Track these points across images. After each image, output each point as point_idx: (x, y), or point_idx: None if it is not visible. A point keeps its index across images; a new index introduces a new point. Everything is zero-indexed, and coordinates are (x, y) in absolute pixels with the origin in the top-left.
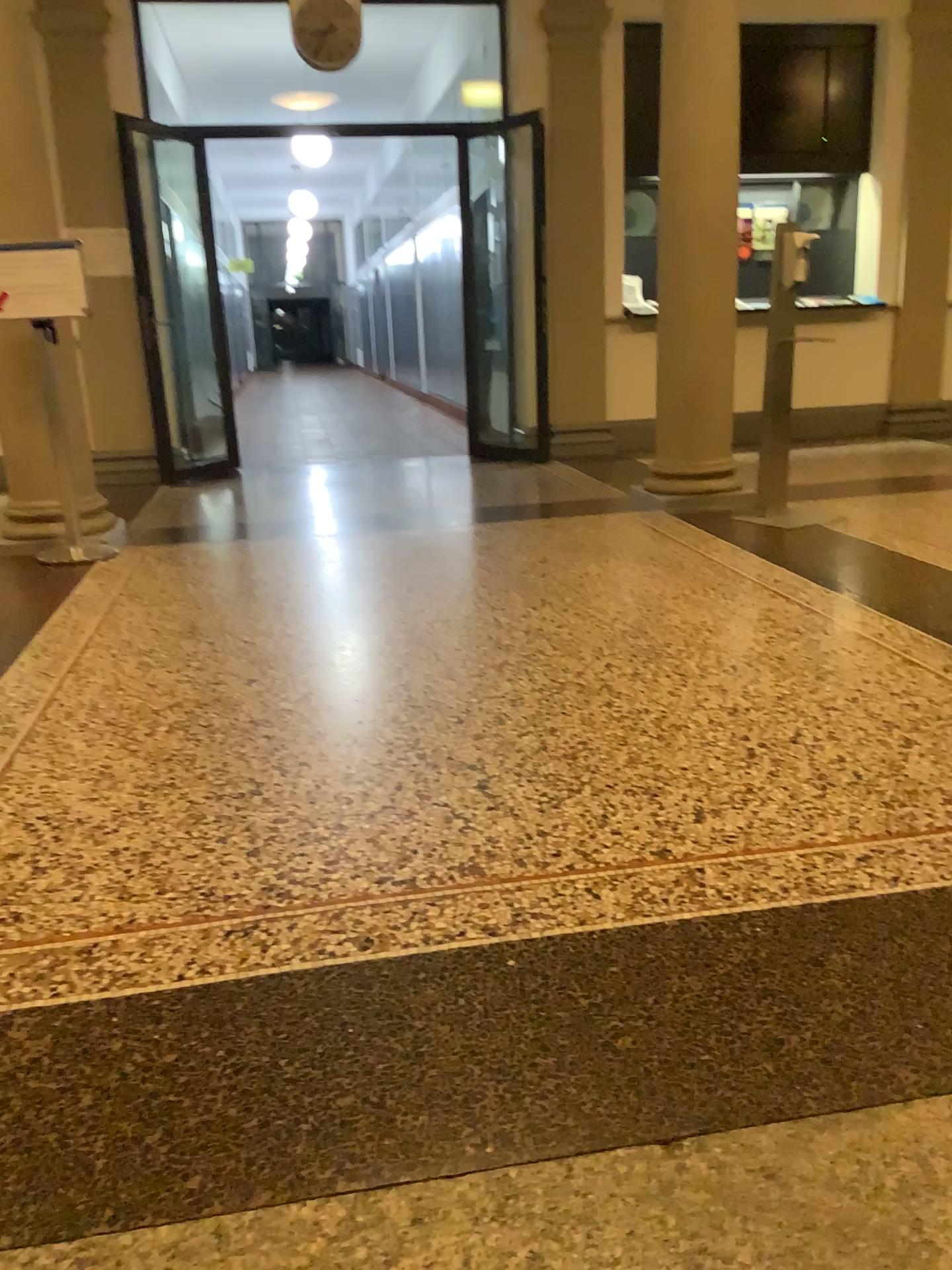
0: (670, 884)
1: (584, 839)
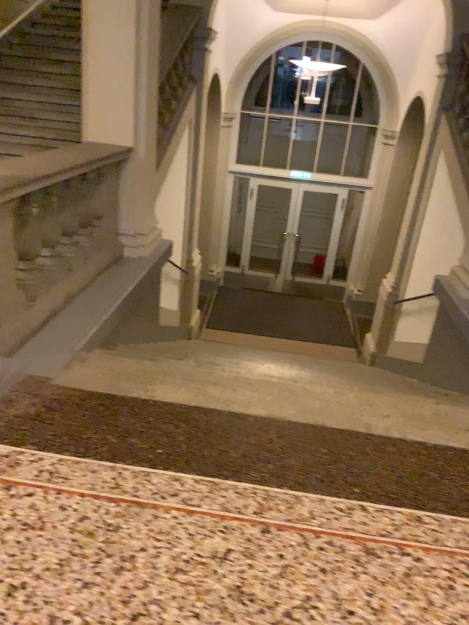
0: (272, 507)
1: (299, 556)
